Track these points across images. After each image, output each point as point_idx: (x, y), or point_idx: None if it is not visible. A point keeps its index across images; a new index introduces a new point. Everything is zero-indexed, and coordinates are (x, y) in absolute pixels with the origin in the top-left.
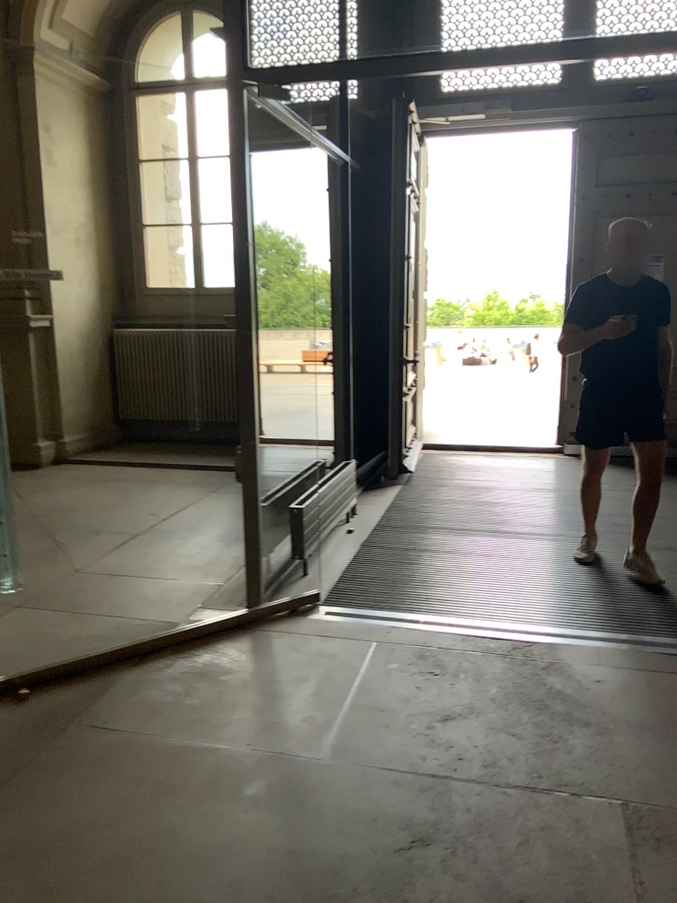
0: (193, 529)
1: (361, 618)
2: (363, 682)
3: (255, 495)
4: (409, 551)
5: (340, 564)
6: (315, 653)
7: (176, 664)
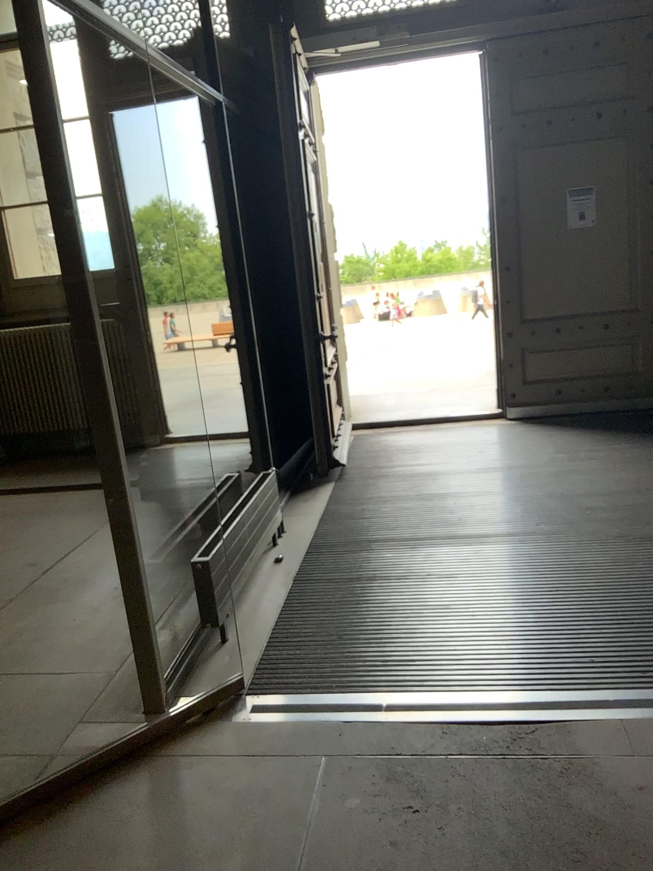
0: (81, 583)
1: (302, 711)
2: (315, 847)
3: (135, 561)
4: (354, 582)
5: (270, 614)
6: (242, 793)
7: (35, 847)
